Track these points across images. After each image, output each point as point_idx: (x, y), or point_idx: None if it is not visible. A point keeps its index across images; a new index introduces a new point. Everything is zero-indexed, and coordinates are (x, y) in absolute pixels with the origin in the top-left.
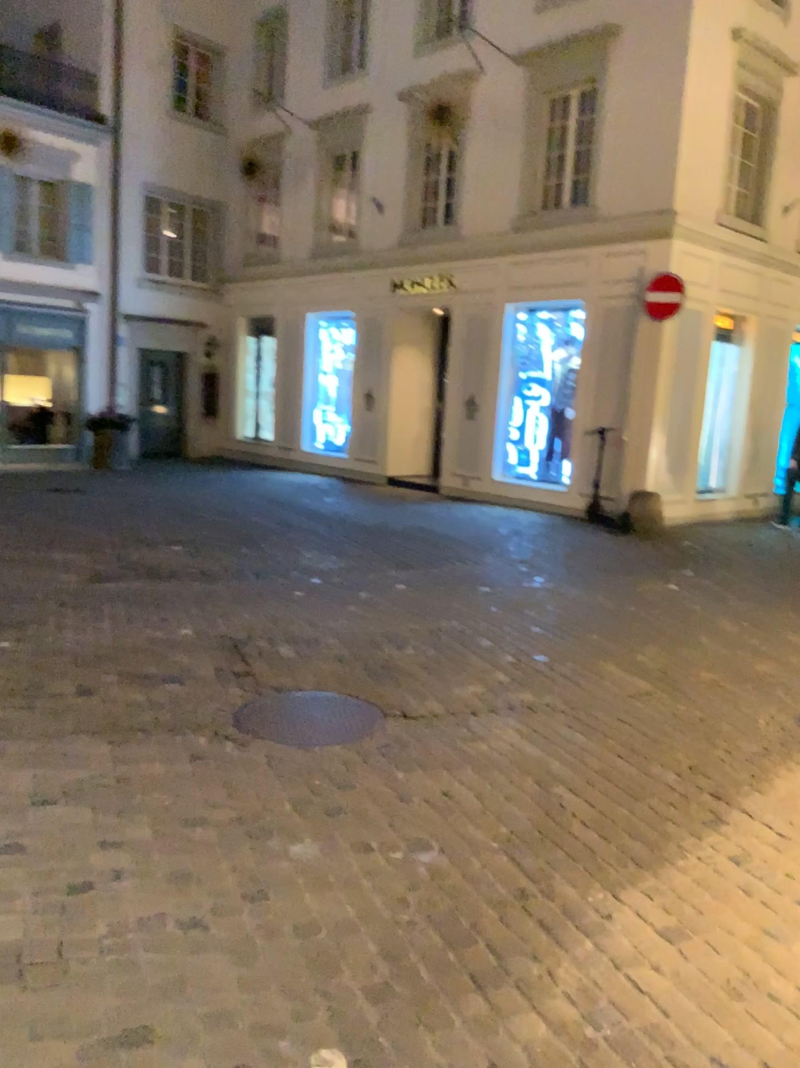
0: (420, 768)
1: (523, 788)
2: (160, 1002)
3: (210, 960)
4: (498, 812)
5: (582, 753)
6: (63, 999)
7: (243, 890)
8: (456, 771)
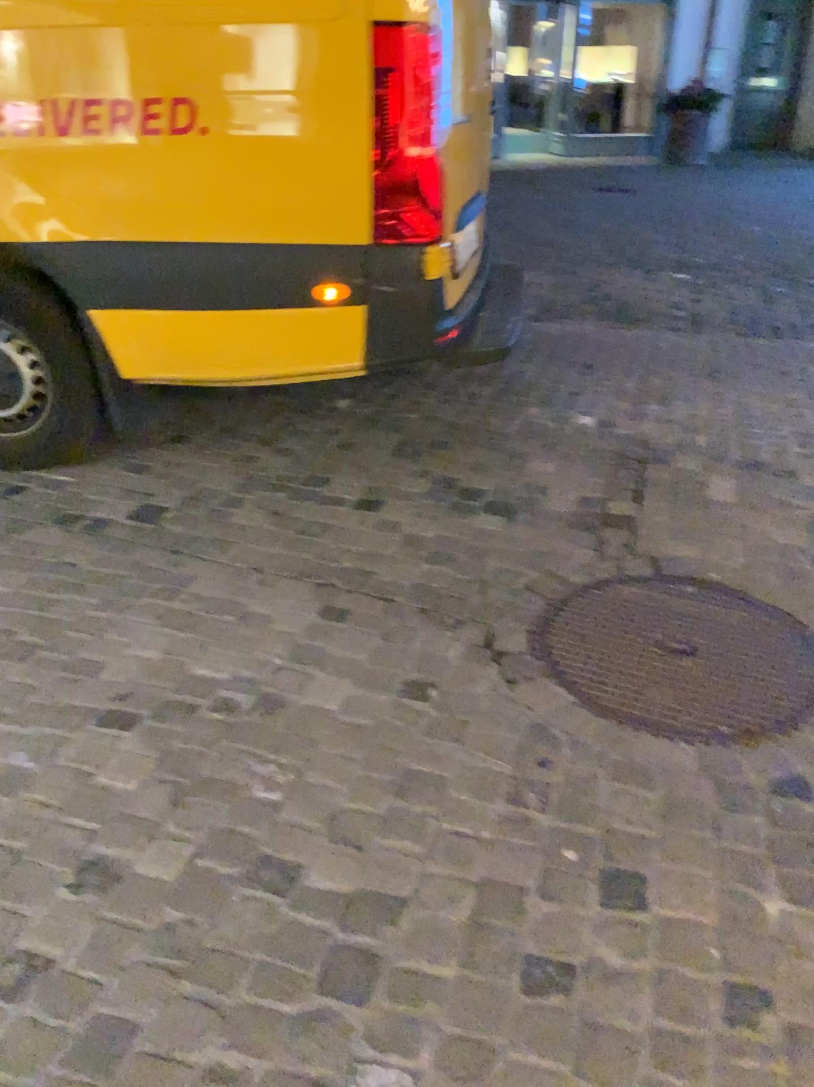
0: None
1: None
2: None
3: None
4: None
5: None
6: None
7: None
8: None
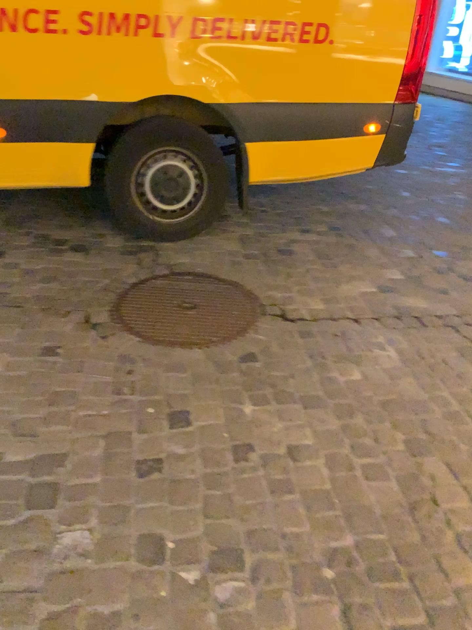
0: (272, 402)
1: (387, 454)
2: None
3: None
4: (346, 502)
5: (470, 400)
6: None
7: None
8: (313, 411)
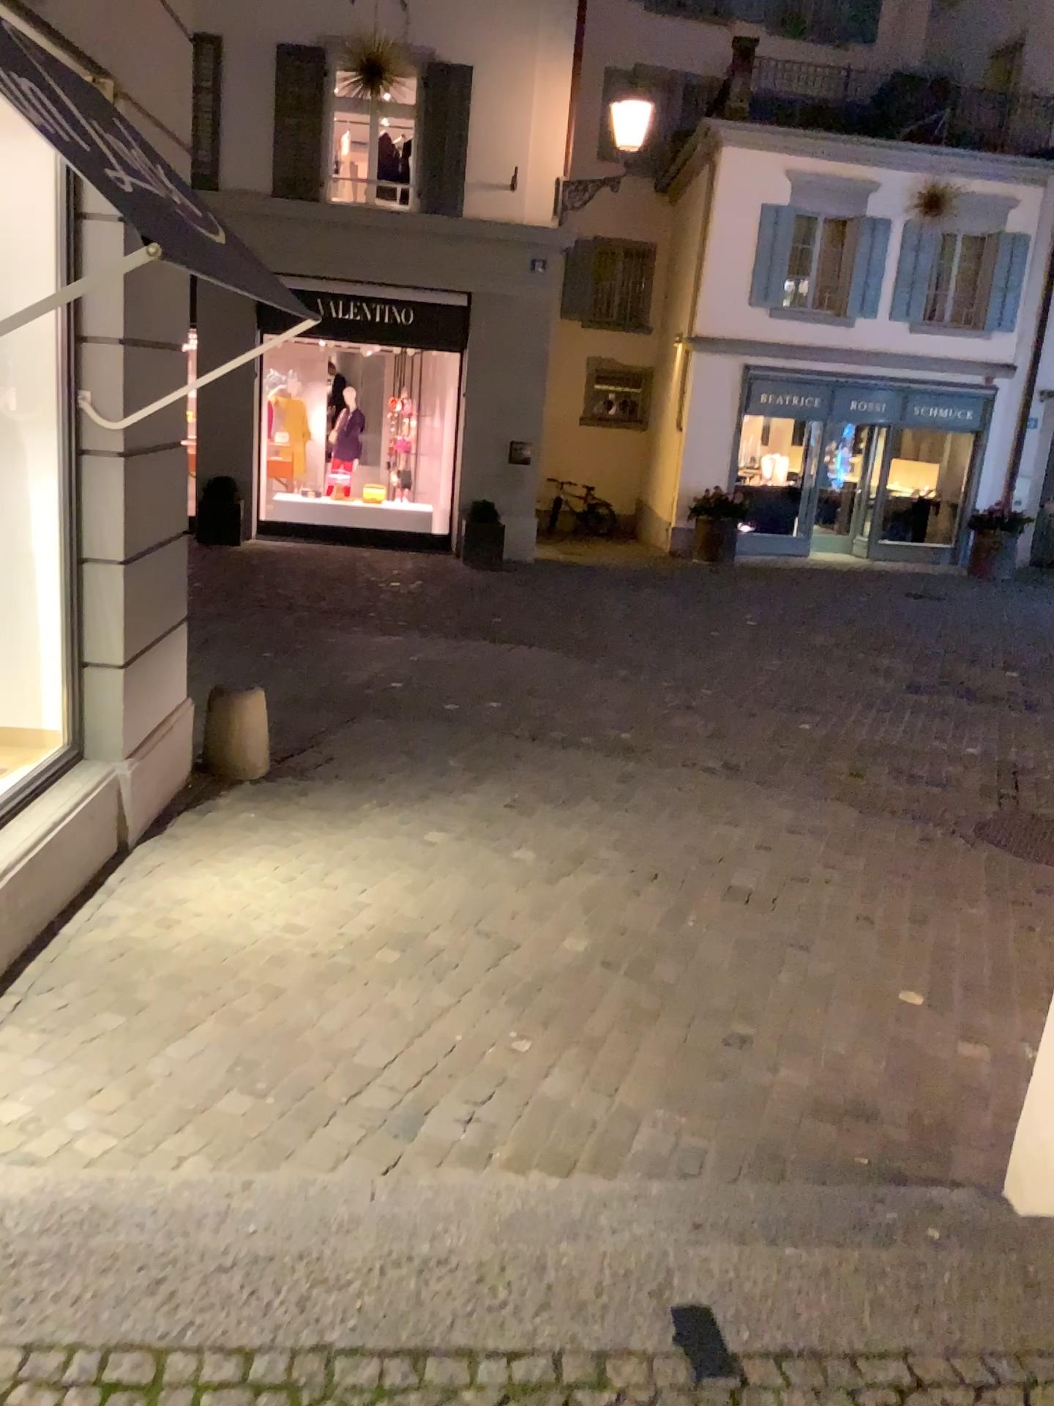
0: None
1: None
2: (823, 937)
3: (865, 932)
4: None
5: None
6: (769, 916)
7: (910, 911)
8: None
